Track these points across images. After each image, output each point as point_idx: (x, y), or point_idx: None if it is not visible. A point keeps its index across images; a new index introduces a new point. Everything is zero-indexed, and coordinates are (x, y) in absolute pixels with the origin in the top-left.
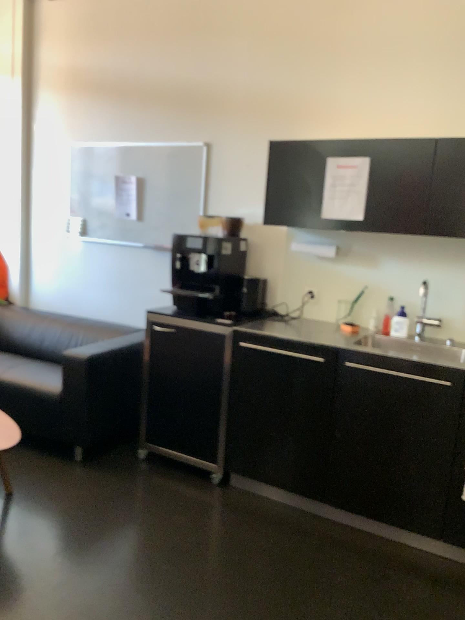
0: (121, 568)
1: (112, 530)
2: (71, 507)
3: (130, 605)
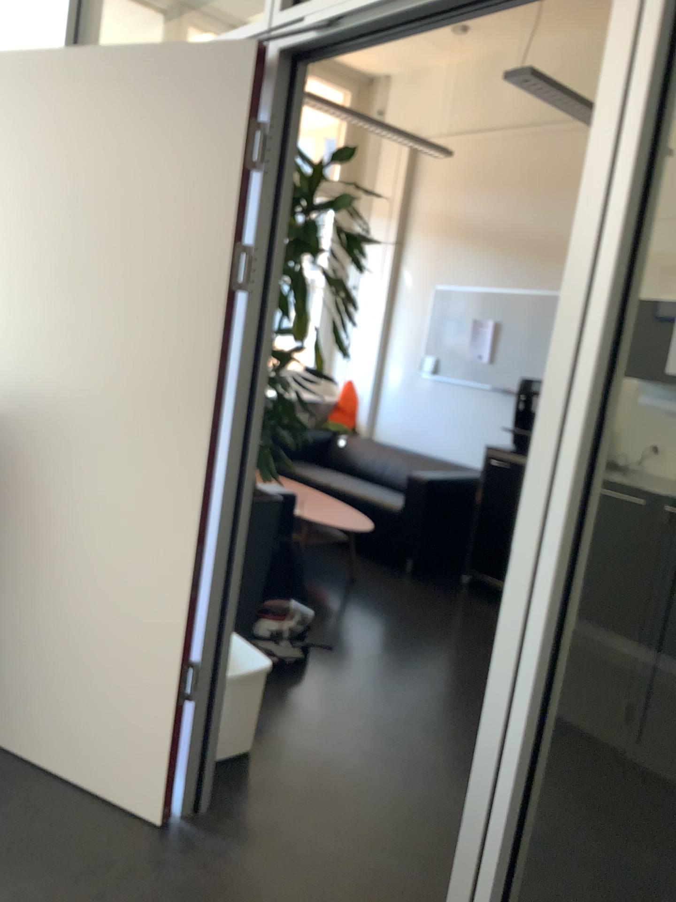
0: (438, 636)
1: (432, 616)
2: (399, 598)
3: (443, 653)
